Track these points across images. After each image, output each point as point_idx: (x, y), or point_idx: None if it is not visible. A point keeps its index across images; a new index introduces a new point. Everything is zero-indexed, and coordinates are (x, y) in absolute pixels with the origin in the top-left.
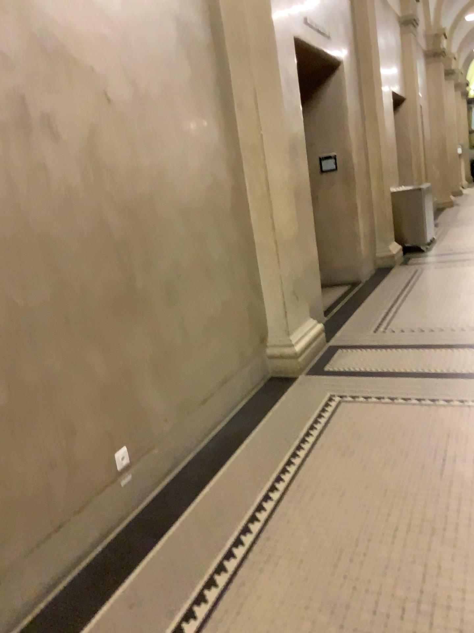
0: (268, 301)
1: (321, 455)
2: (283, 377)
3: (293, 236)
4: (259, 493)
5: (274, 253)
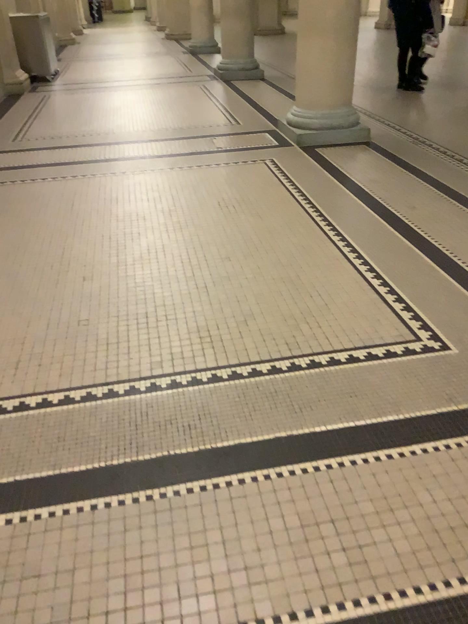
0: None
1: None
2: None
3: None
4: None
5: None
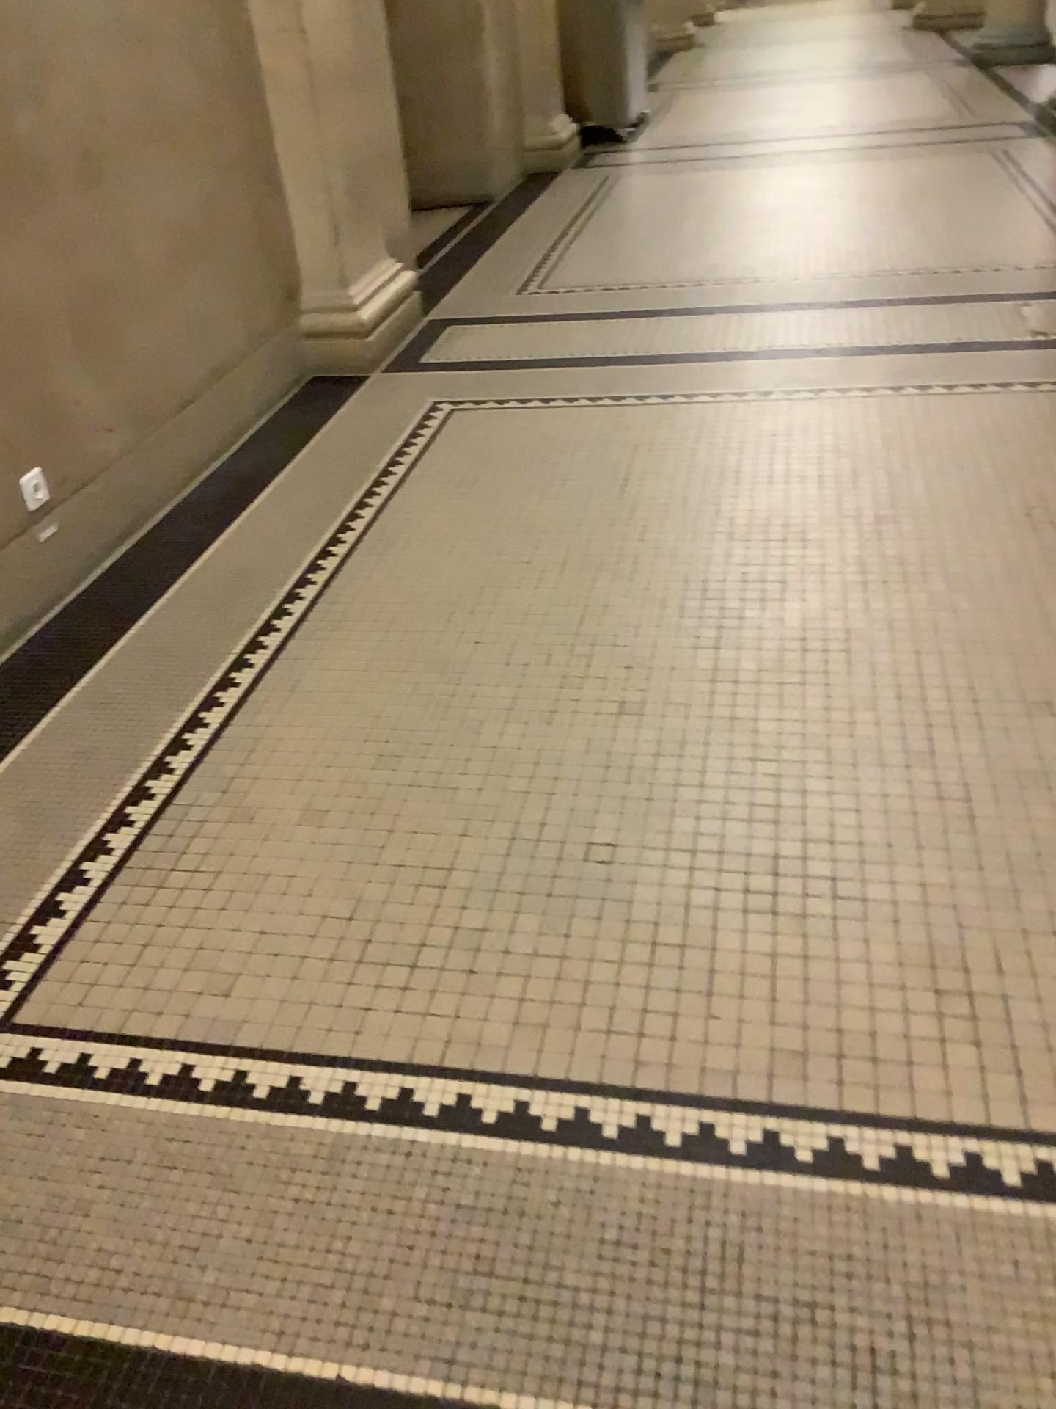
0: (301, 205)
1: (419, 481)
2: (338, 371)
3: (346, 57)
4: (310, 540)
5: (308, 93)
